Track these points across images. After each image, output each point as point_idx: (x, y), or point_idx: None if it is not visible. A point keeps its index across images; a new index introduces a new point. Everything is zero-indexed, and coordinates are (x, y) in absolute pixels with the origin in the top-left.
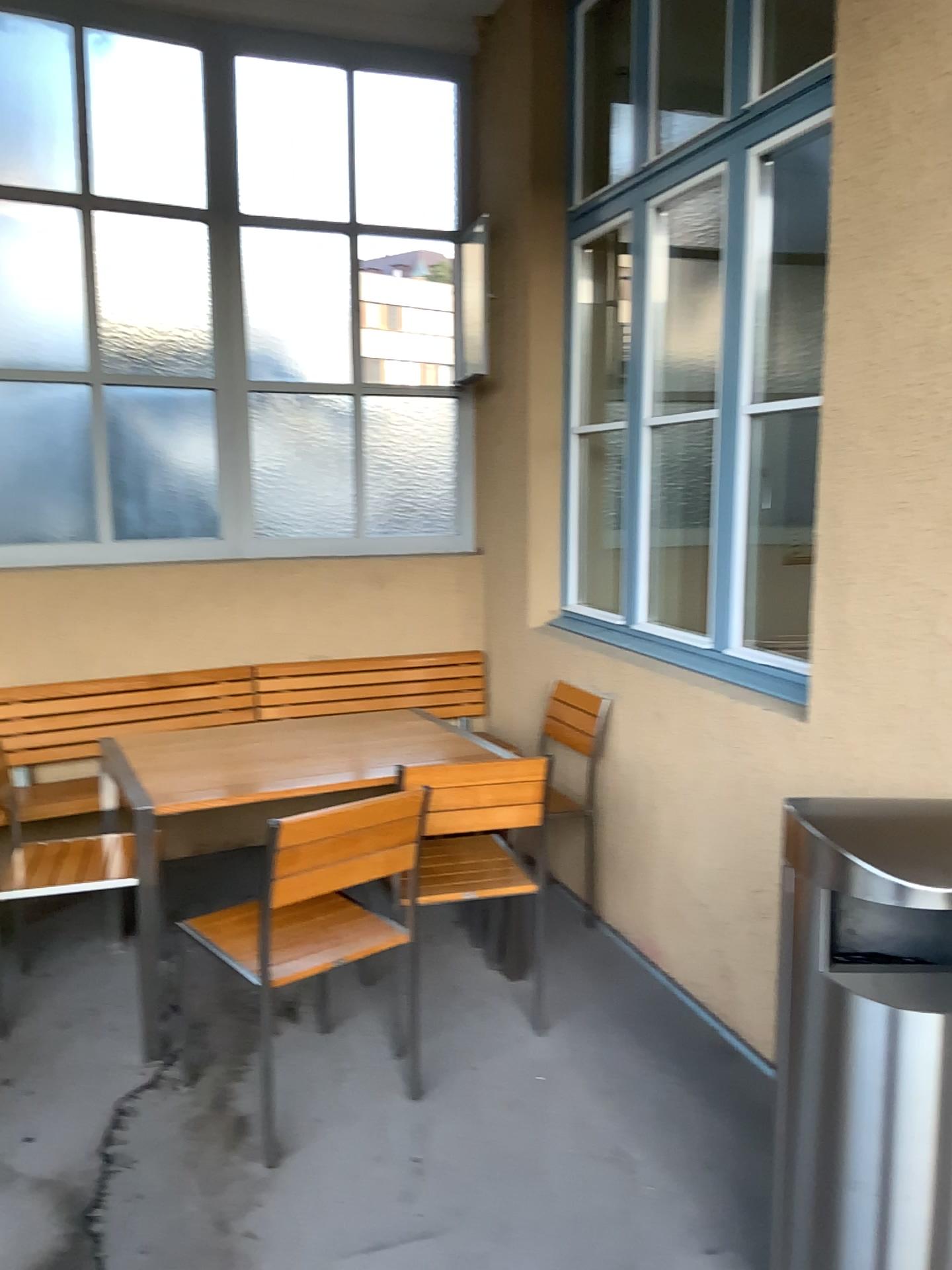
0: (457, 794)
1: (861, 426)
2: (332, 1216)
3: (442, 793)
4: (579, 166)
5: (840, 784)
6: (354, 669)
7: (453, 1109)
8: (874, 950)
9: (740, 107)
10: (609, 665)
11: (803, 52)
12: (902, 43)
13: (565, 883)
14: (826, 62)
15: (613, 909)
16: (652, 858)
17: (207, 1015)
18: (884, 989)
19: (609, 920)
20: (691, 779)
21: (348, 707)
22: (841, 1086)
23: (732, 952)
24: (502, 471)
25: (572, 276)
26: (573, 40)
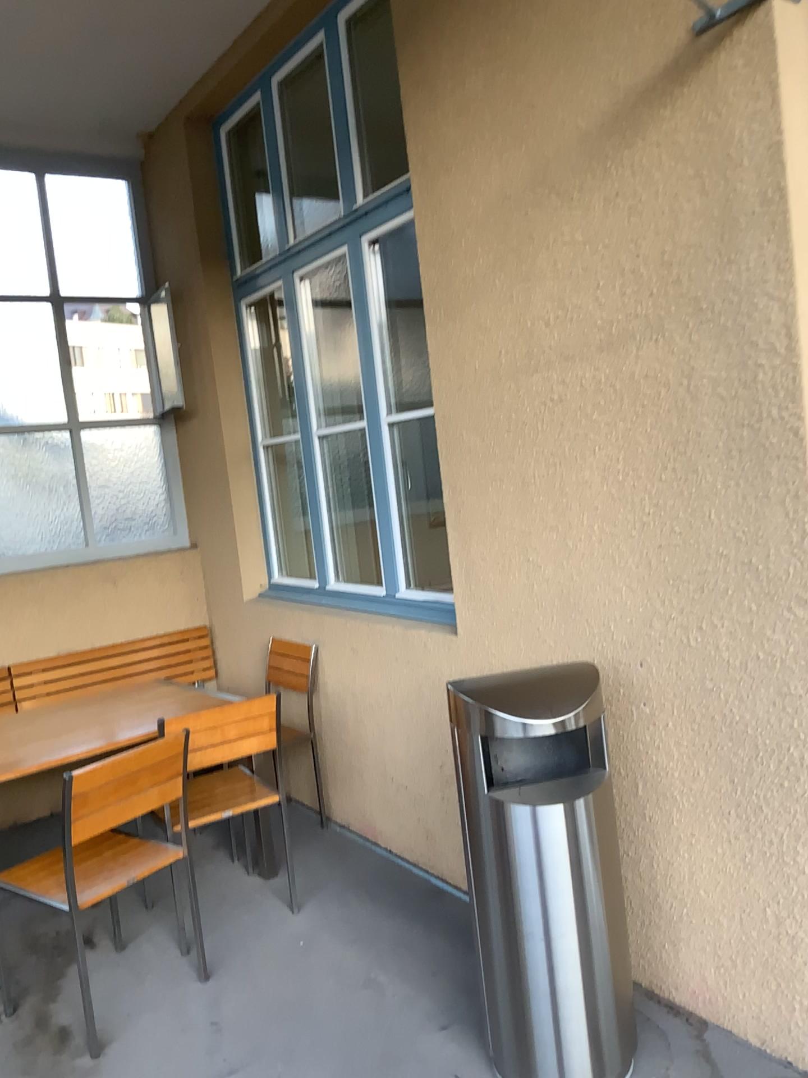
0: (209, 733)
1: (462, 424)
2: (156, 1077)
3: (196, 735)
4: (236, 245)
5: (485, 674)
6: (100, 656)
7: (239, 979)
8: (518, 773)
9: (351, 205)
10: (310, 619)
11: (388, 170)
12: (450, 172)
13: (299, 797)
14: (404, 180)
15: (339, 809)
16: (363, 760)
17: (18, 959)
18: (526, 794)
19: (337, 818)
20: (384, 693)
21: (99, 689)
22: (509, 866)
23: (431, 815)
24: (205, 481)
25: (241, 327)
26: (219, 152)
